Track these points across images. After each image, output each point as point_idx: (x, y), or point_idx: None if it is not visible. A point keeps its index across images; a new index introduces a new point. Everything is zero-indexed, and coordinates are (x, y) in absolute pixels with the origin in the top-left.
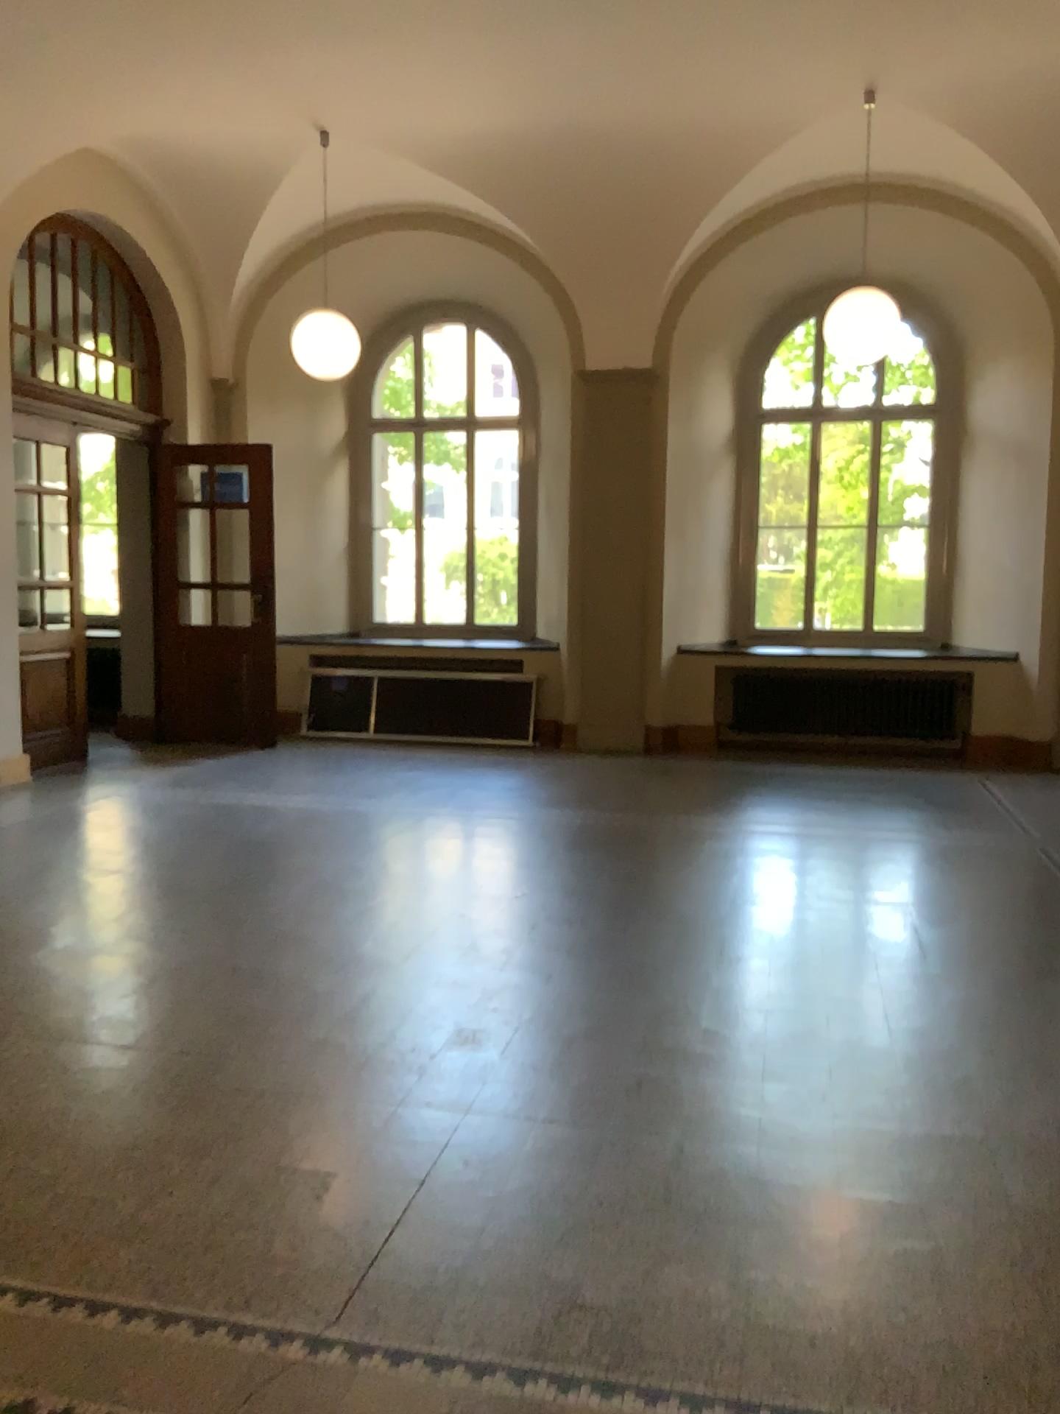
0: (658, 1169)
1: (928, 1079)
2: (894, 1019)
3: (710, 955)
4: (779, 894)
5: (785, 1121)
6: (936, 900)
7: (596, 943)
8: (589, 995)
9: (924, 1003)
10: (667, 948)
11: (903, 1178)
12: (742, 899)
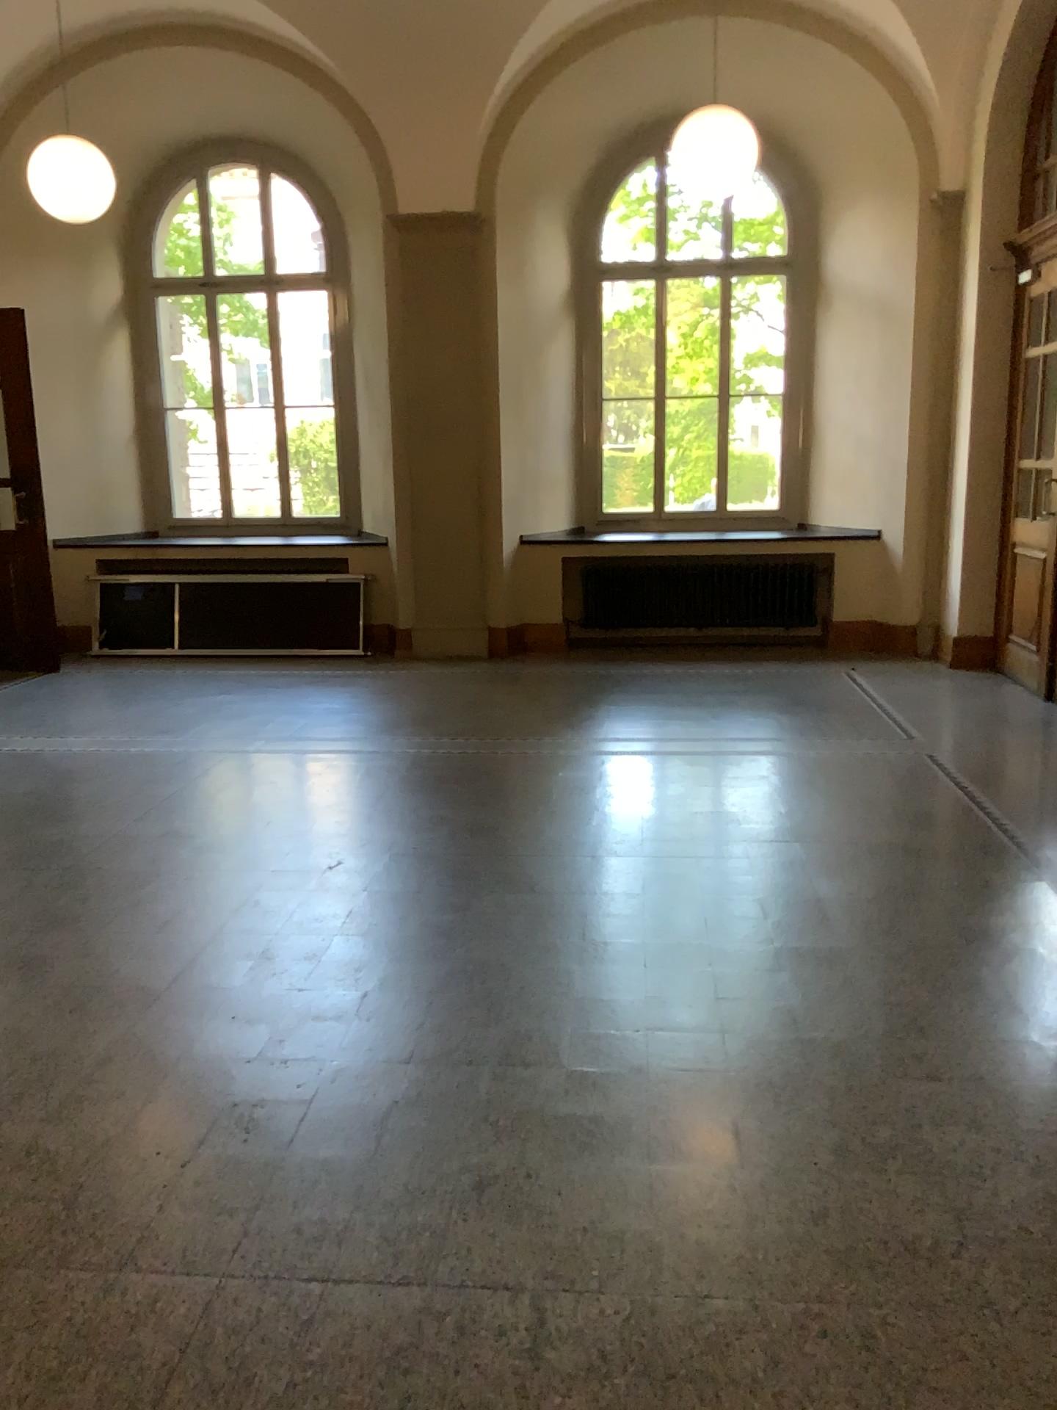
0: (507, 1374)
1: (868, 1136)
2: (809, 1030)
3: (571, 944)
4: (648, 841)
5: (686, 1241)
6: (832, 838)
7: (426, 934)
8: (414, 1027)
9: (842, 1001)
10: (515, 934)
11: (867, 1348)
12: (604, 851)
